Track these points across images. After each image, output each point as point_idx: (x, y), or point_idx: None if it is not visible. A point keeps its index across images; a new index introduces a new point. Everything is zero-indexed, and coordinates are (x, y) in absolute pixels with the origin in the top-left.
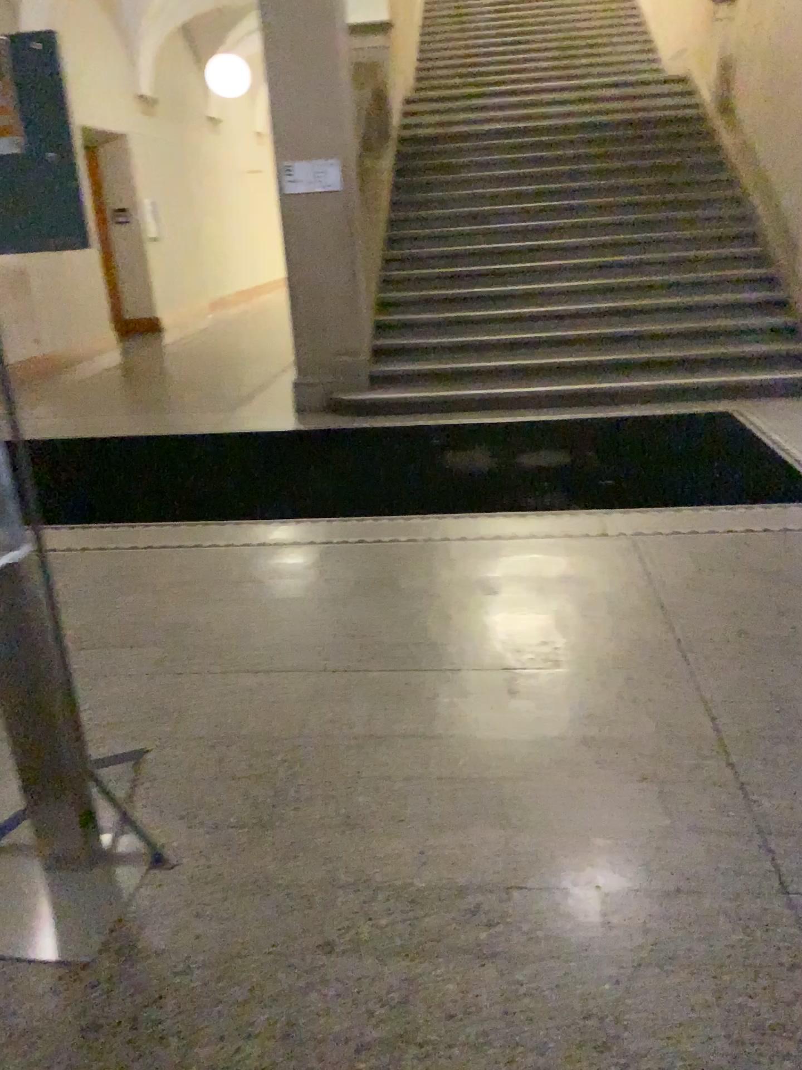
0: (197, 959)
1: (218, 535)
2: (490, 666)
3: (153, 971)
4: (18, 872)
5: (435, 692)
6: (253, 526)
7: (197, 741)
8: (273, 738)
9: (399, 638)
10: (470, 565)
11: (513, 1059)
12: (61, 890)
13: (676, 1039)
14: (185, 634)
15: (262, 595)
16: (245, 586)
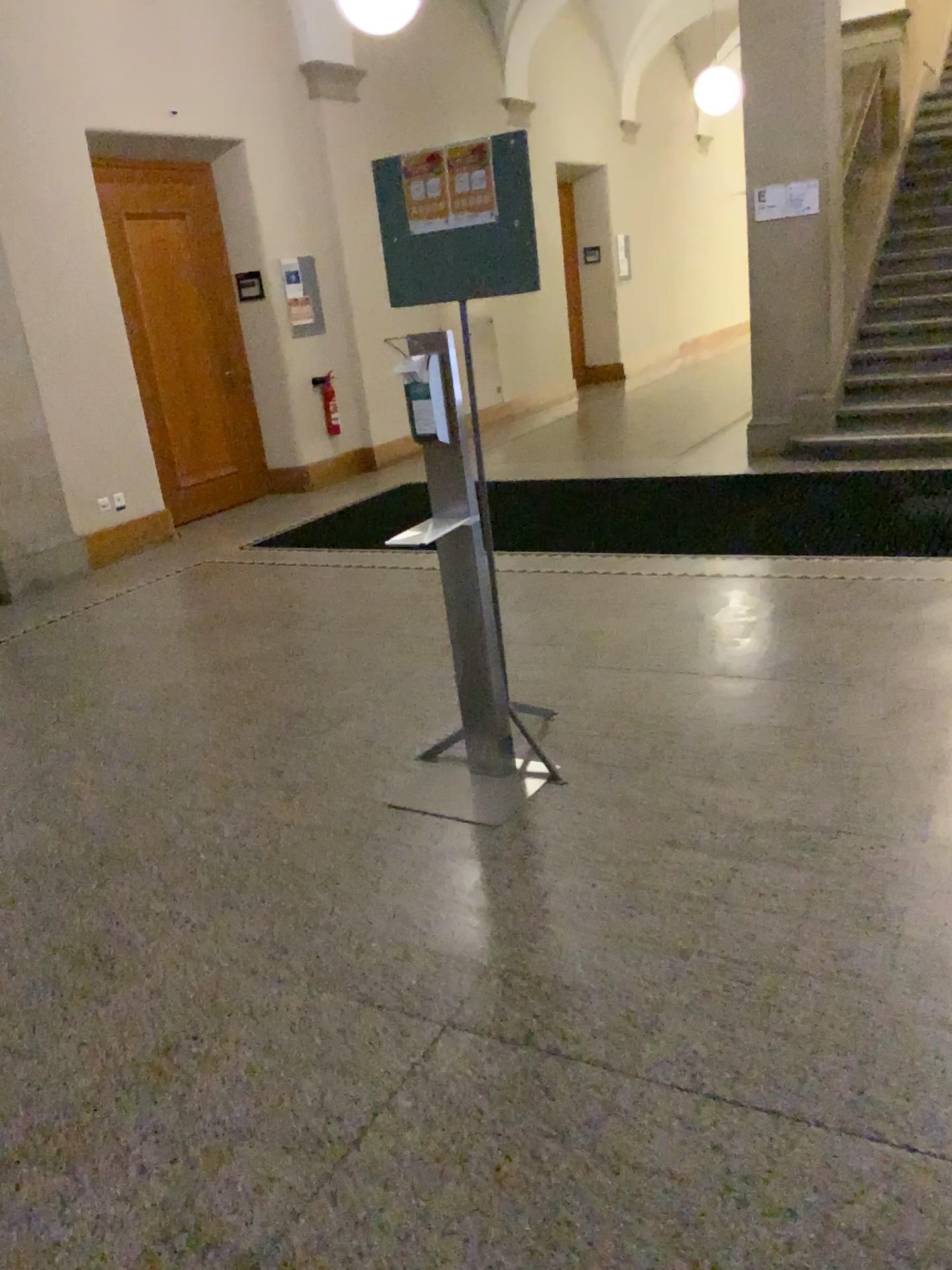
0: (575, 829)
1: (646, 563)
2: (884, 680)
3: (543, 832)
4: (454, 767)
5: (822, 695)
6: (683, 558)
7: (599, 707)
8: (663, 711)
9: (800, 653)
10: (895, 600)
11: (803, 915)
12: (483, 781)
13: (946, 925)
14: (602, 636)
15: (677, 612)
16: (663, 604)
